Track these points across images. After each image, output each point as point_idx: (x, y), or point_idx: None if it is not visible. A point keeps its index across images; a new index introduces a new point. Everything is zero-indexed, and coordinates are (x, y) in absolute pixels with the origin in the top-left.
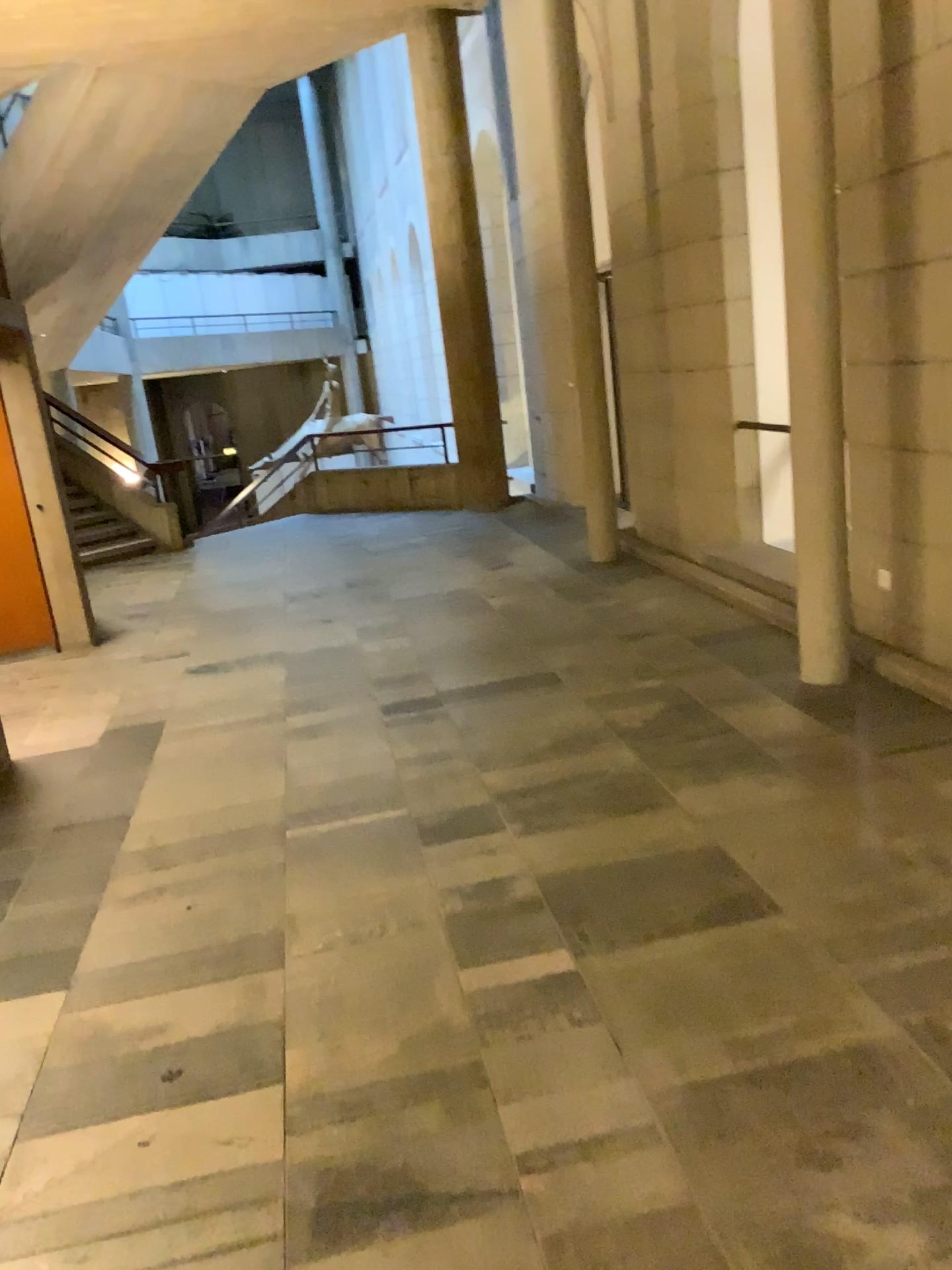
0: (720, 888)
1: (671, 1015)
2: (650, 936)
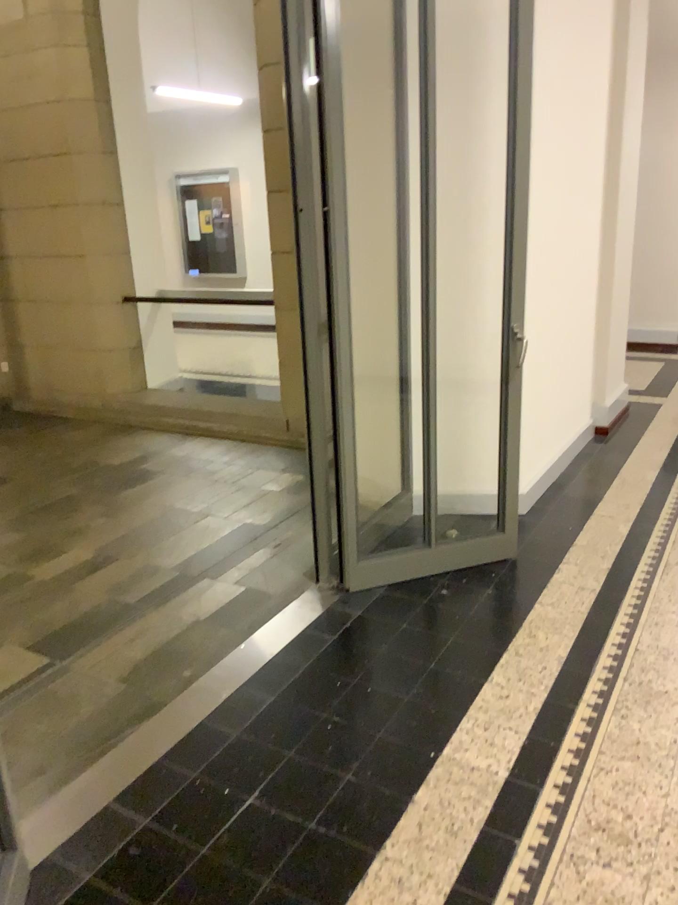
0: None
1: None
2: None
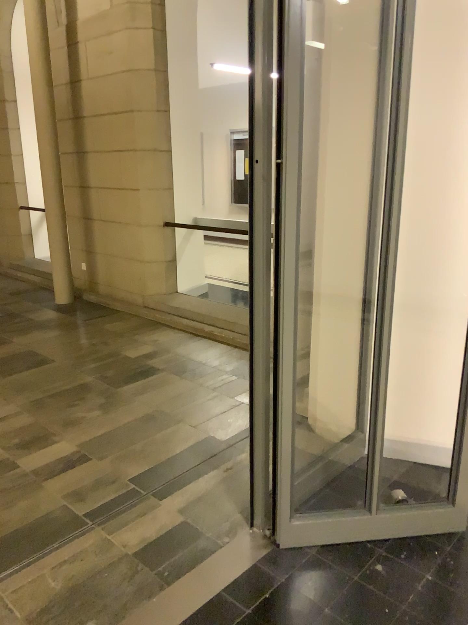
0: (33, 360)
1: (21, 390)
2: (10, 374)
